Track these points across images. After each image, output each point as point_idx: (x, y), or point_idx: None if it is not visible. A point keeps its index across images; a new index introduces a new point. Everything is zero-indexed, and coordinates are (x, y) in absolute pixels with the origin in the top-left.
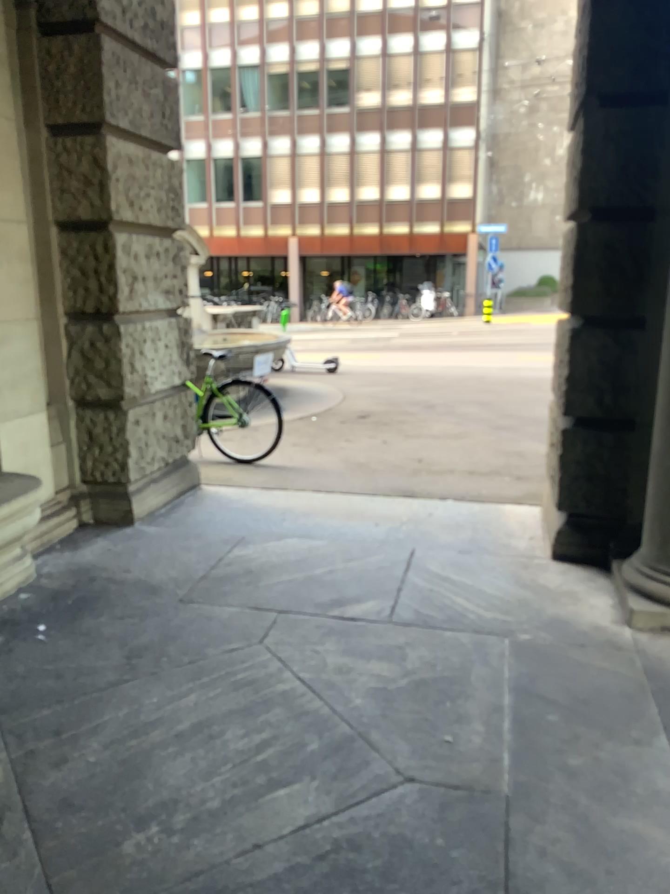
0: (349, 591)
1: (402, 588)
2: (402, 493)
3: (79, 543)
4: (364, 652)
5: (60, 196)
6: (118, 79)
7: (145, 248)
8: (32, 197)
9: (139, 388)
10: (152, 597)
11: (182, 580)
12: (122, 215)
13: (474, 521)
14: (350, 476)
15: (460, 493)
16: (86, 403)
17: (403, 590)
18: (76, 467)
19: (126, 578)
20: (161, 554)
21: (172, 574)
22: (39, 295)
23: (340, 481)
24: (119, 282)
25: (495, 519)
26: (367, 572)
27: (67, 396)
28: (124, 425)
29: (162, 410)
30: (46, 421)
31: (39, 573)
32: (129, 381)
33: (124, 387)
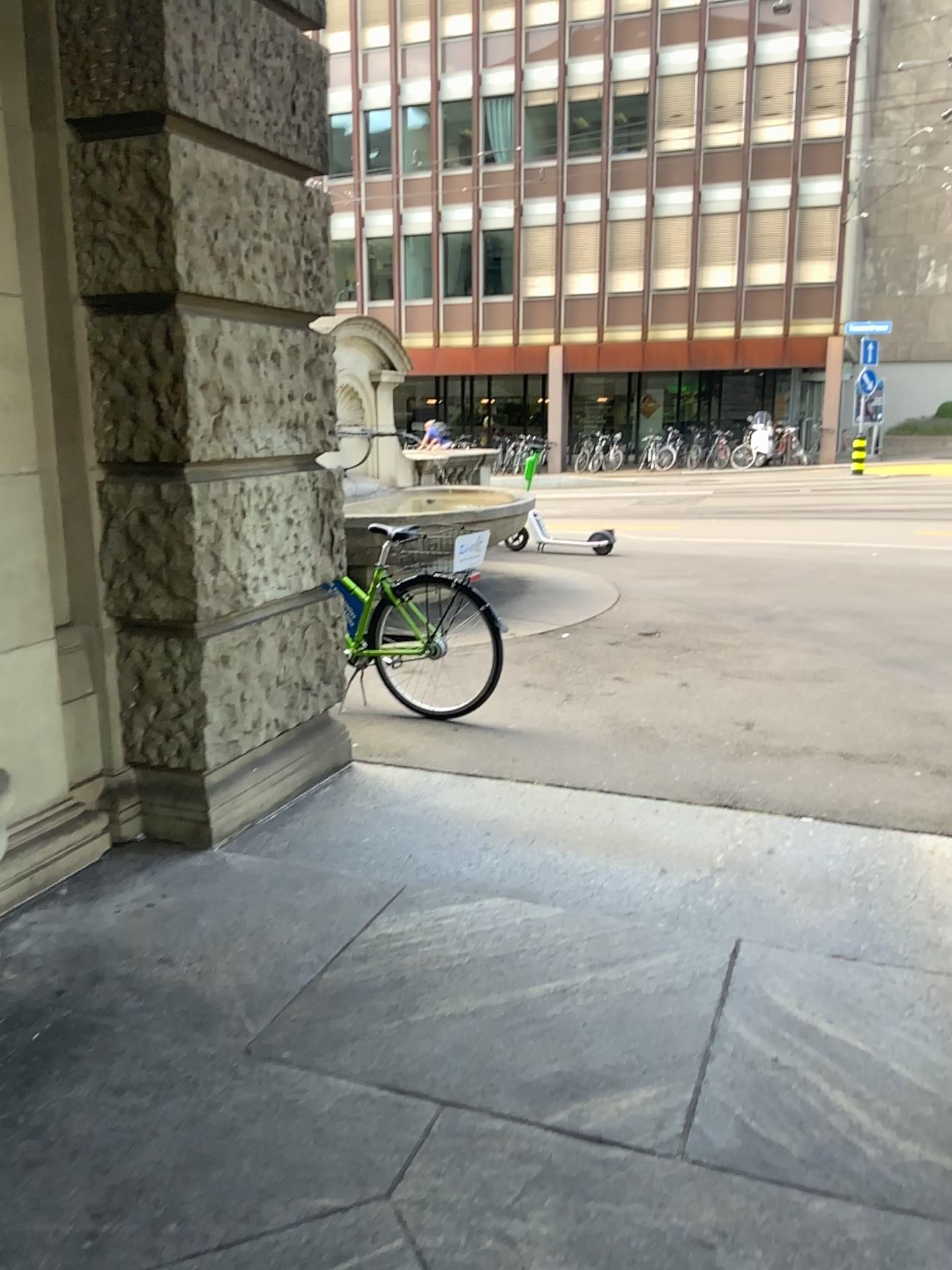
0: (595, 1050)
1: (709, 1049)
2: (713, 801)
3: (101, 886)
4: (617, 1251)
5: (90, 250)
6: (197, 32)
7: (246, 345)
8: (32, 249)
9: (231, 599)
10: (192, 1039)
11: (263, 994)
12: (204, 284)
13: (856, 877)
14: (617, 760)
15: (827, 809)
16: (136, 625)
17: (711, 1057)
18: (114, 738)
19: (159, 981)
20: (242, 922)
21: (248, 975)
22: (42, 428)
23: (598, 770)
24: (196, 406)
25: (898, 873)
26: (637, 996)
27: (98, 612)
28: (200, 665)
29: (278, 637)
30: (49, 659)
31: (3, 958)
32: (213, 585)
33: (202, 597)
